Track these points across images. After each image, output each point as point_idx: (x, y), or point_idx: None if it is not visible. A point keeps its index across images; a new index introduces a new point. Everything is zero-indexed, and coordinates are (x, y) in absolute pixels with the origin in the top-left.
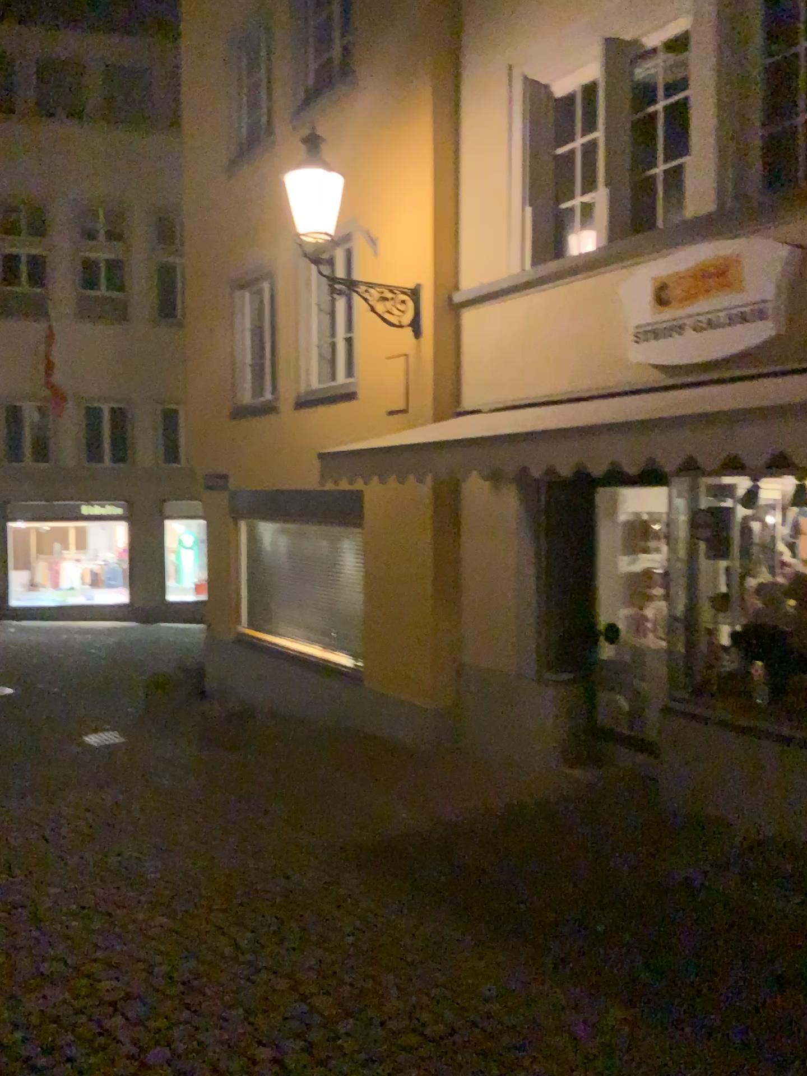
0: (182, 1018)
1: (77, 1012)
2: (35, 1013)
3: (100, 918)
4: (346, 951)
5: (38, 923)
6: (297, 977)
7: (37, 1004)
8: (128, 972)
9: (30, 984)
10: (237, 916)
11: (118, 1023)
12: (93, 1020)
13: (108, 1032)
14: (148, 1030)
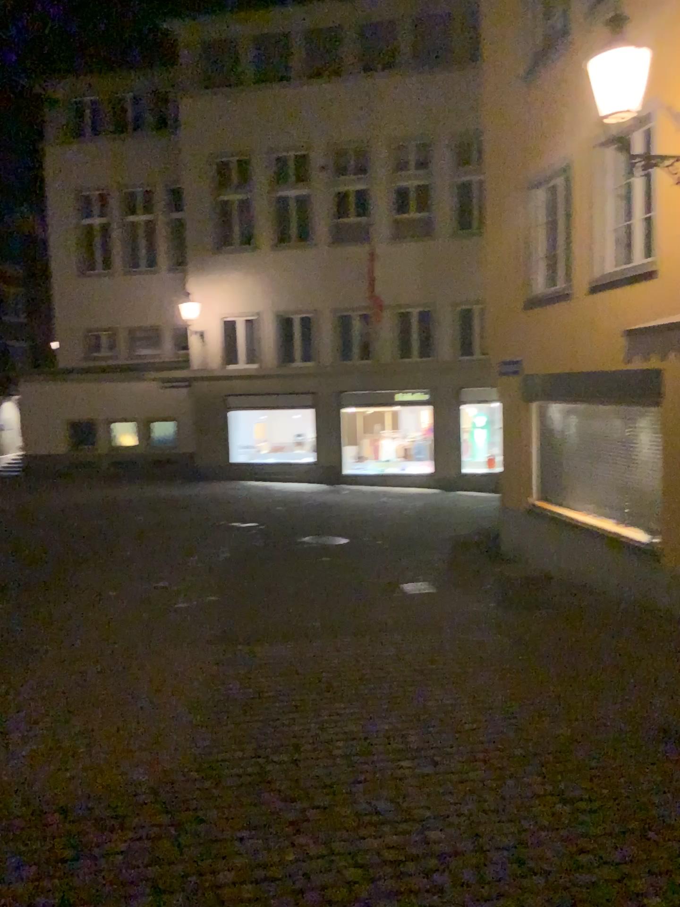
0: (507, 891)
1: (407, 859)
2: (370, 852)
3: (423, 764)
4: (674, 849)
5: (371, 759)
6: (622, 869)
7: (372, 842)
8: (452, 826)
9: (366, 819)
10: (552, 785)
11: (445, 880)
12: (422, 871)
13: (437, 889)
14: (475, 897)
